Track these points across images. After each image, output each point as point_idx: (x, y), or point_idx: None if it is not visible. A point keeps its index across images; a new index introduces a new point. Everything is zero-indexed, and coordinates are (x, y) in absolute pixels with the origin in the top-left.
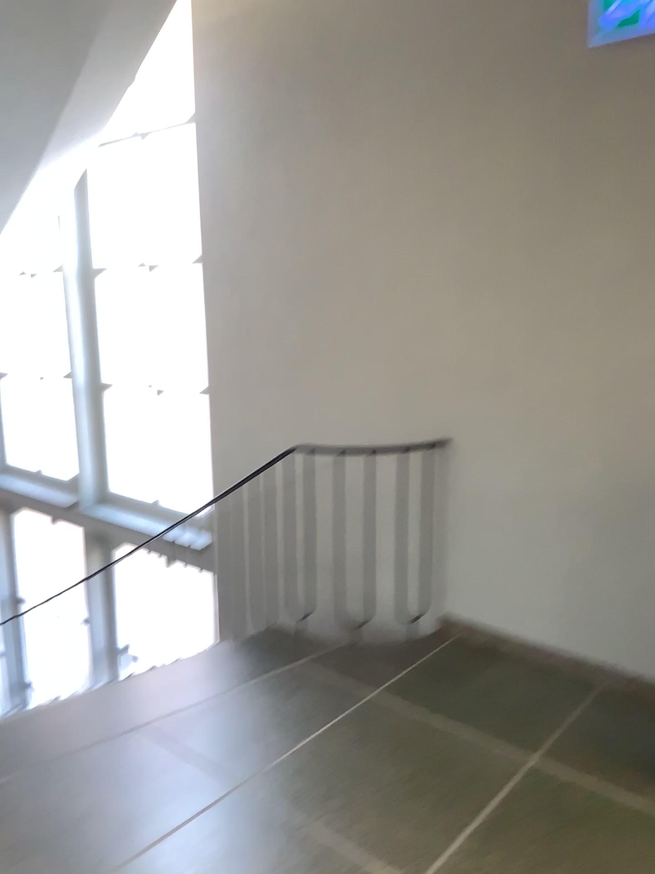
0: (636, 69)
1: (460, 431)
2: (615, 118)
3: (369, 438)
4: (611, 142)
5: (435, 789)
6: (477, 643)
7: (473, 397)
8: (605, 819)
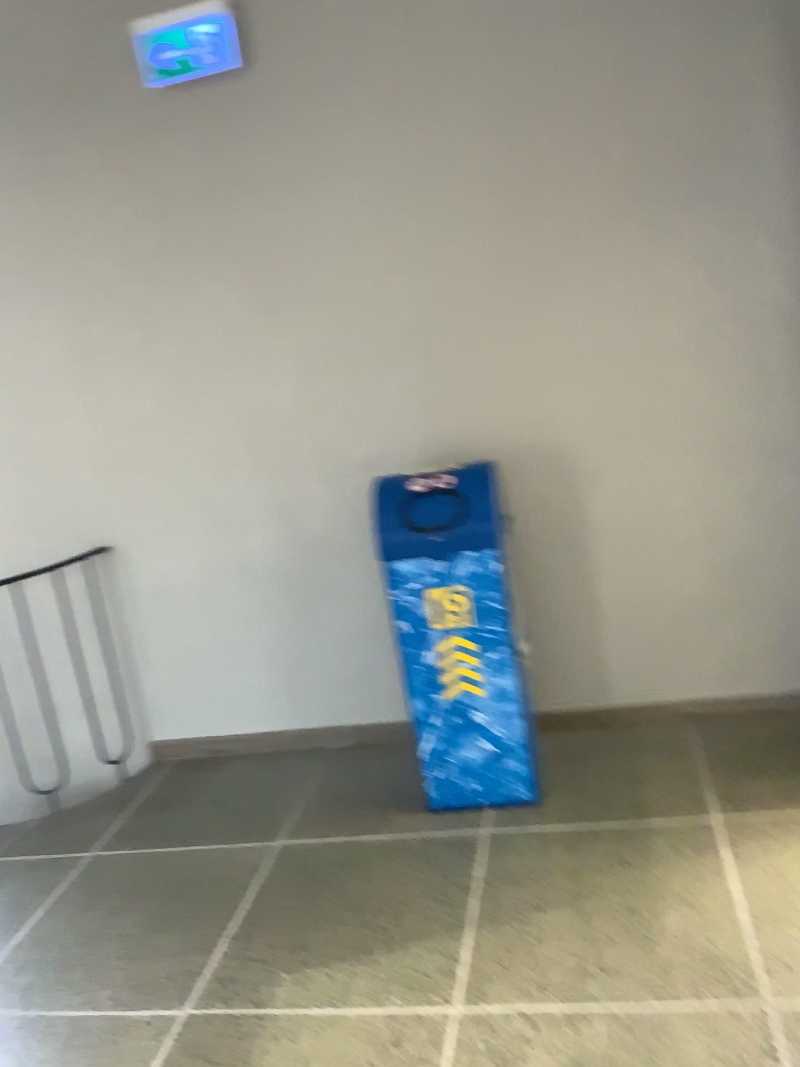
0: (204, 116)
1: (118, 532)
2: (196, 167)
3: (10, 569)
4: (198, 192)
5: (184, 918)
6: (198, 762)
7: (123, 491)
8: (357, 870)
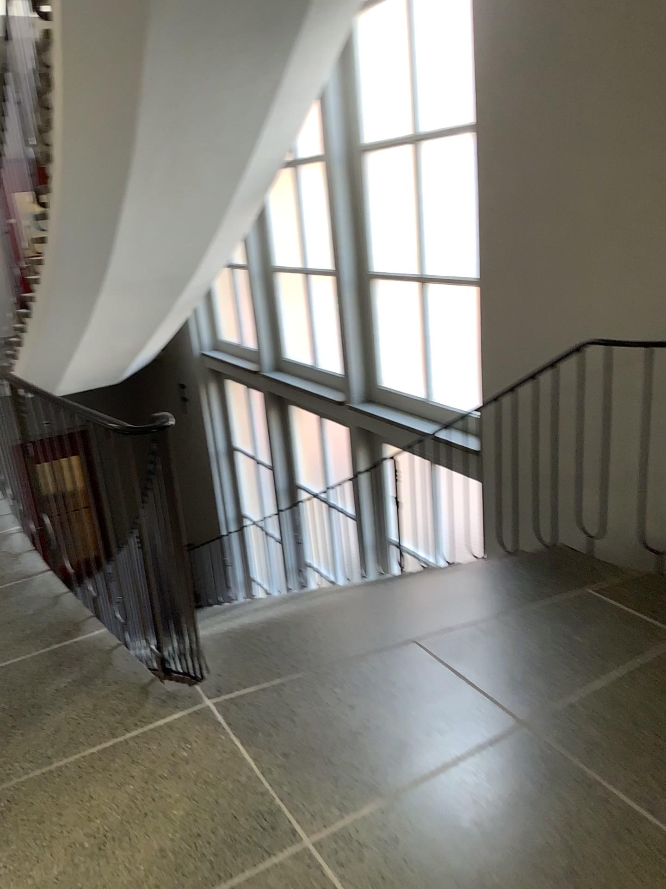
0: None
1: None
2: None
3: None
4: None
5: None
6: None
7: None
8: None
